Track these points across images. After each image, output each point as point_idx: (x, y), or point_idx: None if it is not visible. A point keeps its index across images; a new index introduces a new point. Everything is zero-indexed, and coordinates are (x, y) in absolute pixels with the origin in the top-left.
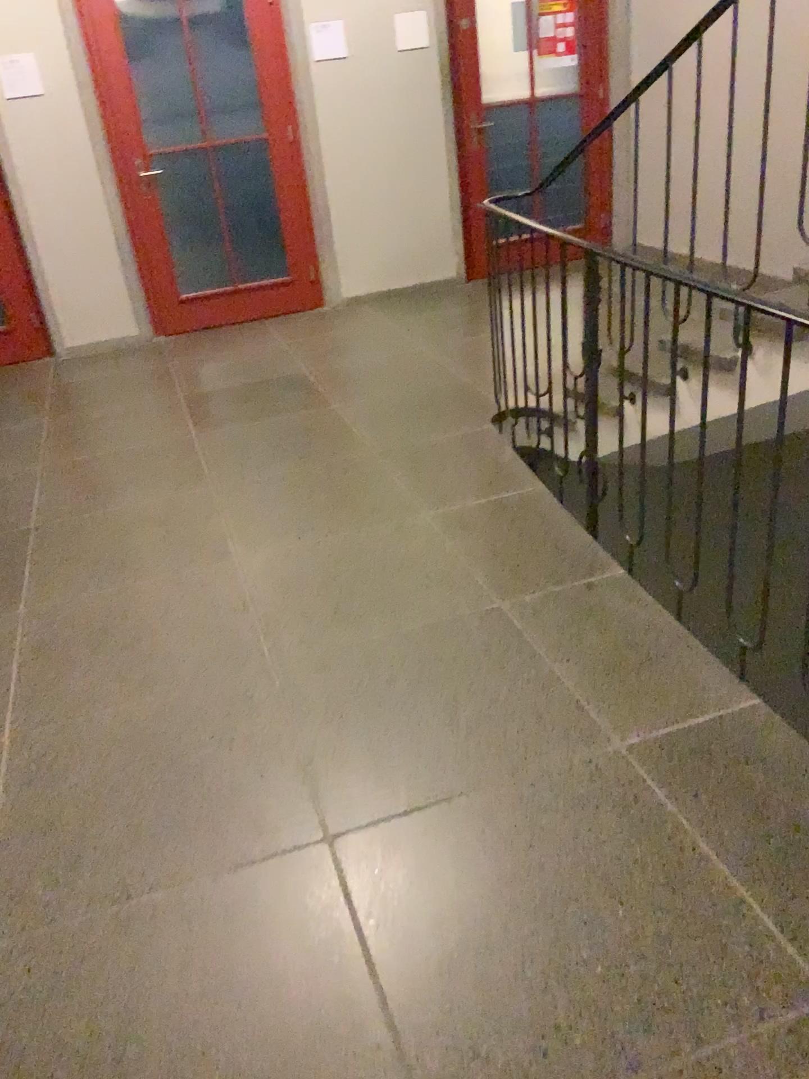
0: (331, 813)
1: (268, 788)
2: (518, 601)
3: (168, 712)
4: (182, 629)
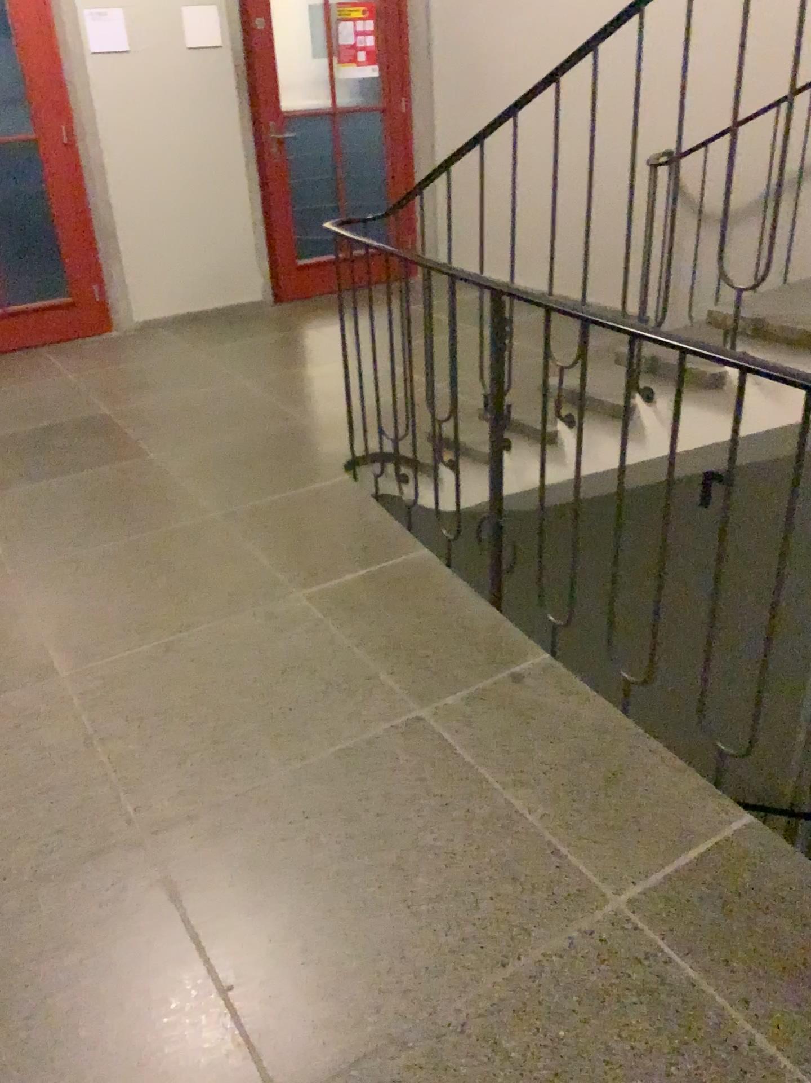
0: (278, 1069)
1: (178, 1039)
2: (440, 708)
3: (7, 931)
4: (6, 792)
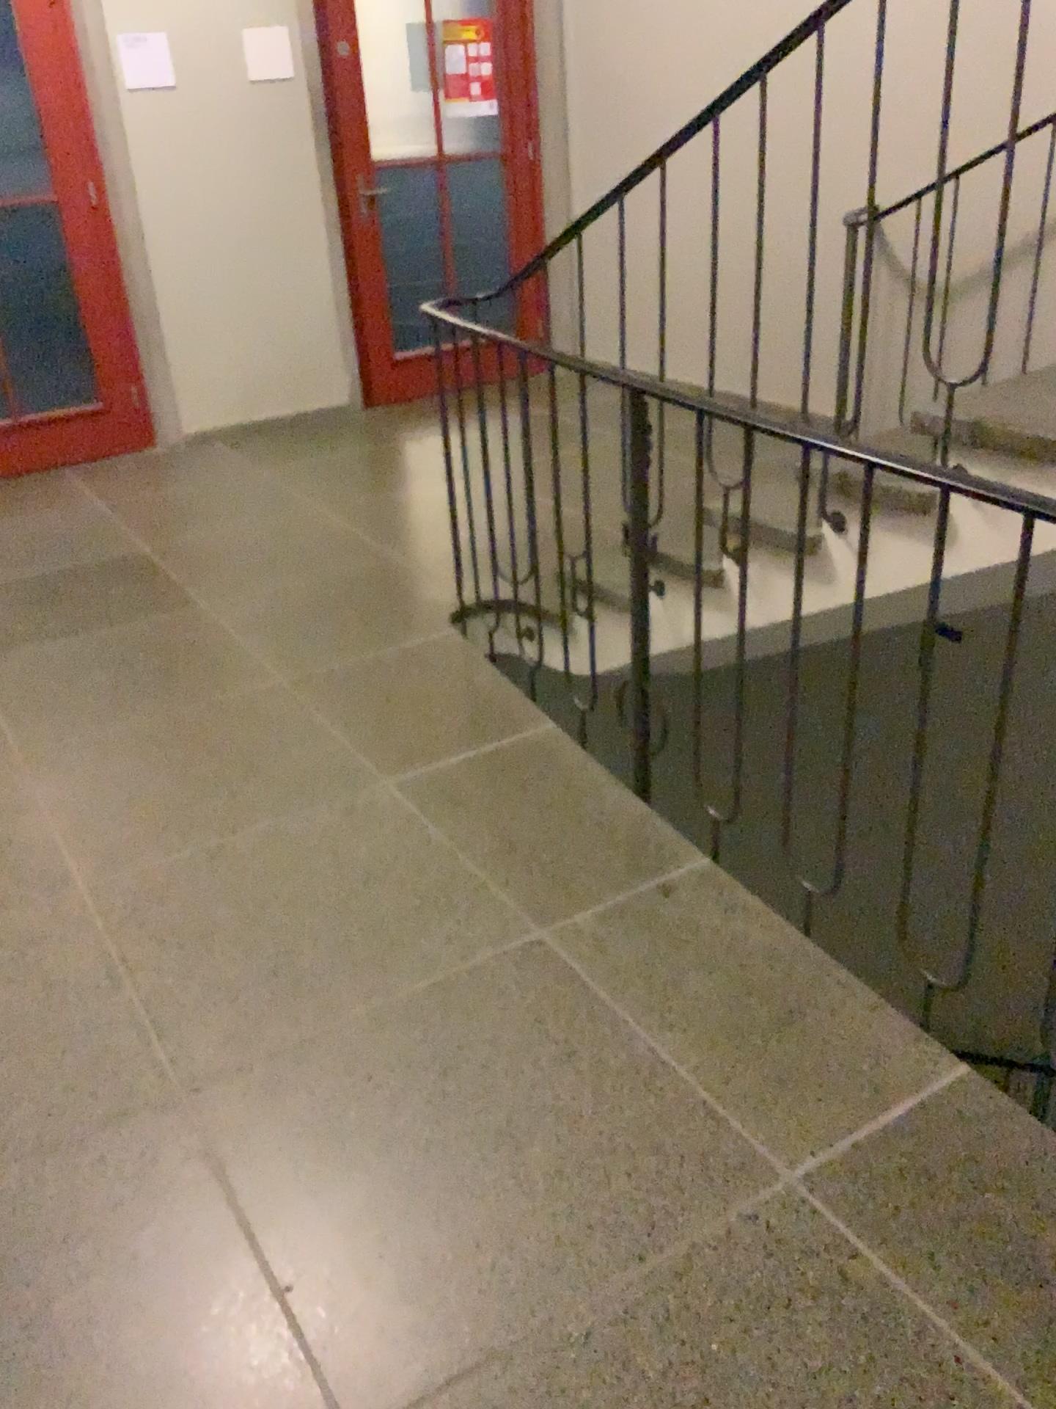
0: (349, 1391)
1: (221, 1353)
2: (568, 928)
3: (4, 1214)
4: (7, 1037)
